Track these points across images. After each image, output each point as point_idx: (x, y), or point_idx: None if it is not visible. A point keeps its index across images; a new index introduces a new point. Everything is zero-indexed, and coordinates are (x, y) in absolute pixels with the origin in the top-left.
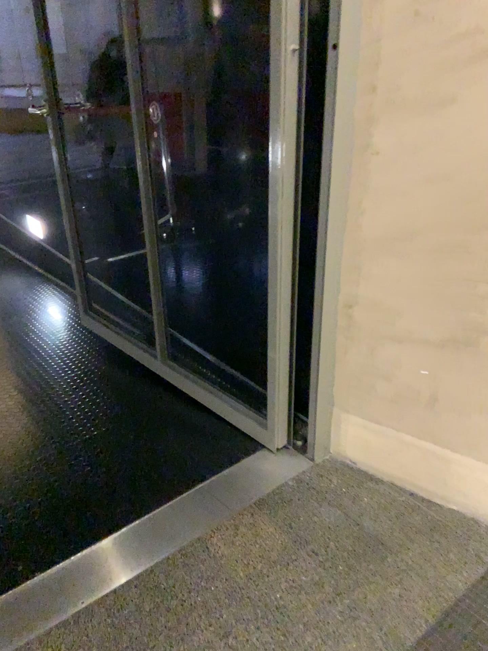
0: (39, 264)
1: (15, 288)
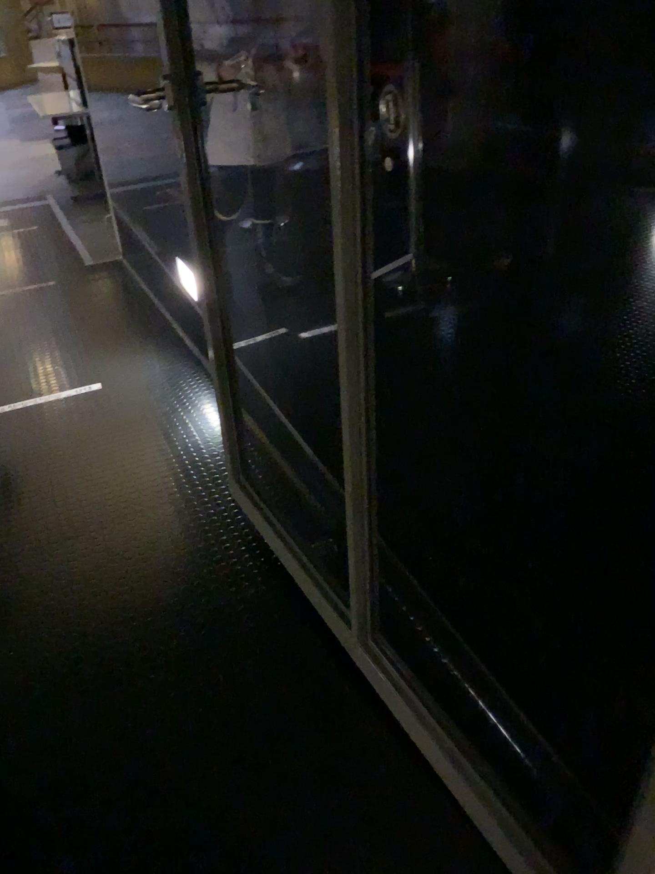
0: (192, 341)
1: (150, 385)
